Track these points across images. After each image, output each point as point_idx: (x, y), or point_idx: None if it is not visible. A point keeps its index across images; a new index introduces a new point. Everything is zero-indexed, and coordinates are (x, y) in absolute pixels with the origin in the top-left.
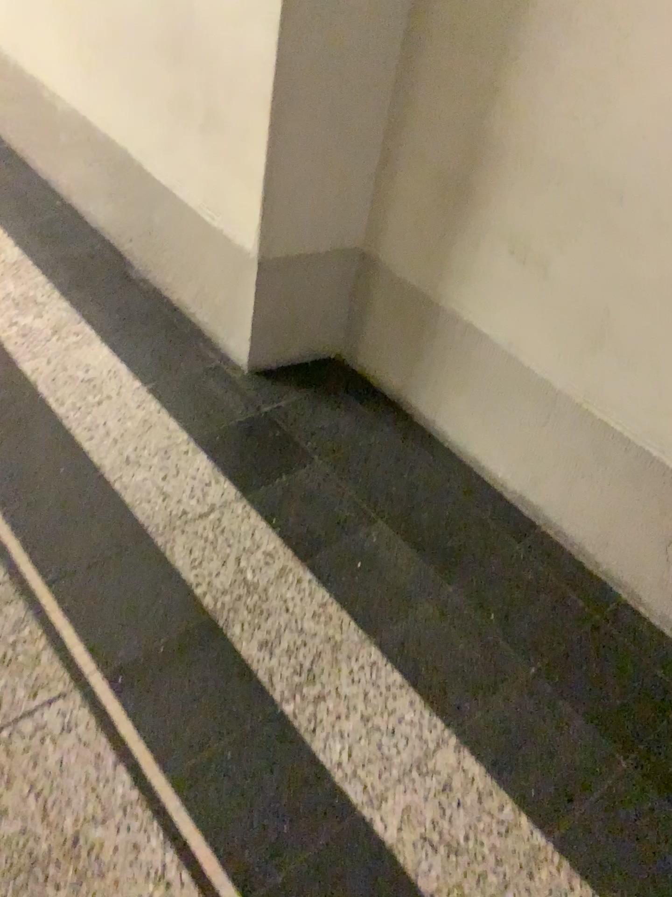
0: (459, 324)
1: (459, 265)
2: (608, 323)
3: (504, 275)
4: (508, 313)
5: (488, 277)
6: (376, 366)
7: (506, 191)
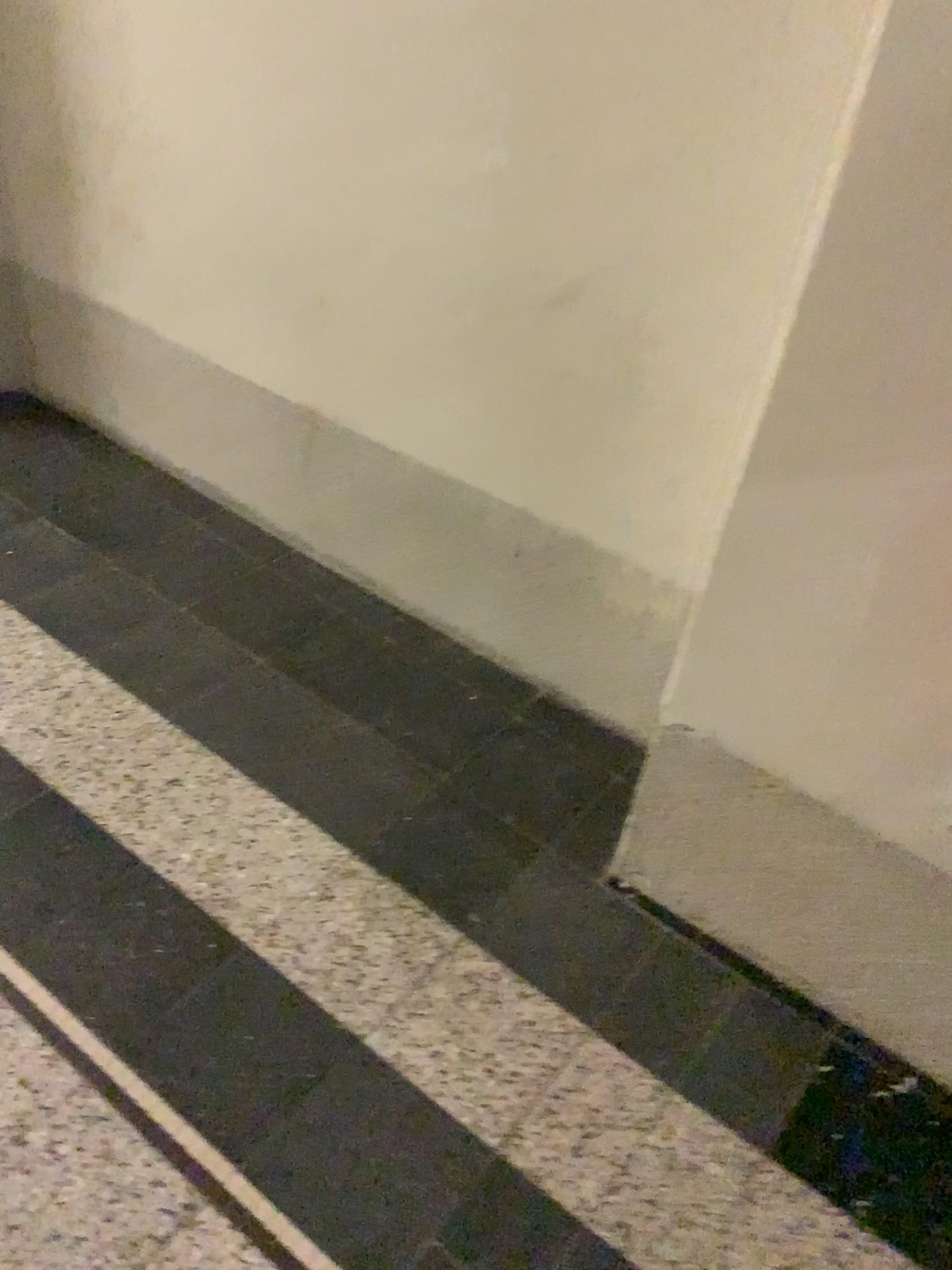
0: (99, 307)
1: (79, 243)
2: (192, 259)
3: (112, 240)
4: (129, 279)
5: (104, 247)
6: (54, 384)
7: (87, 153)
